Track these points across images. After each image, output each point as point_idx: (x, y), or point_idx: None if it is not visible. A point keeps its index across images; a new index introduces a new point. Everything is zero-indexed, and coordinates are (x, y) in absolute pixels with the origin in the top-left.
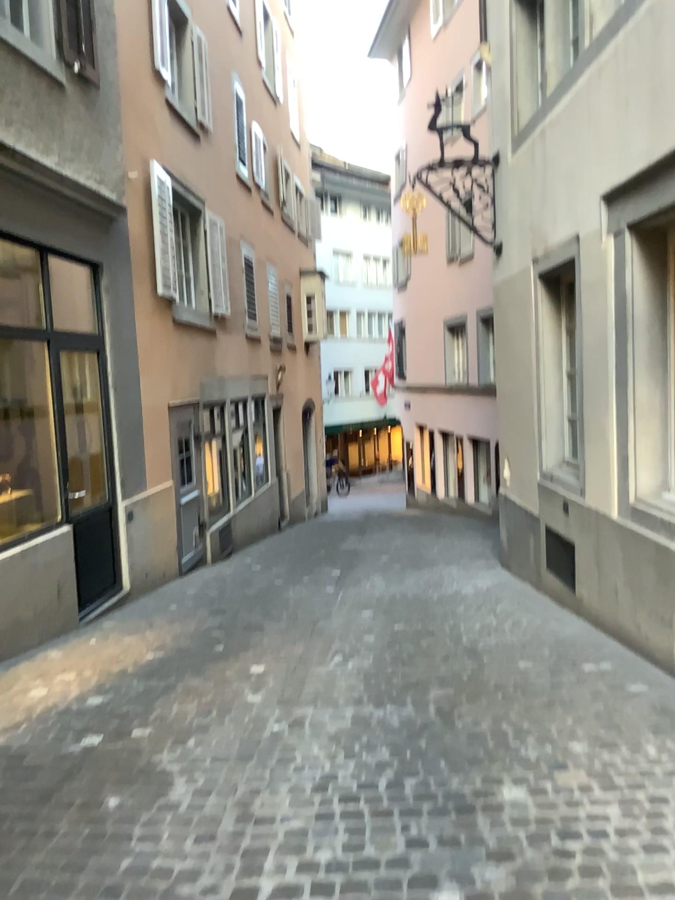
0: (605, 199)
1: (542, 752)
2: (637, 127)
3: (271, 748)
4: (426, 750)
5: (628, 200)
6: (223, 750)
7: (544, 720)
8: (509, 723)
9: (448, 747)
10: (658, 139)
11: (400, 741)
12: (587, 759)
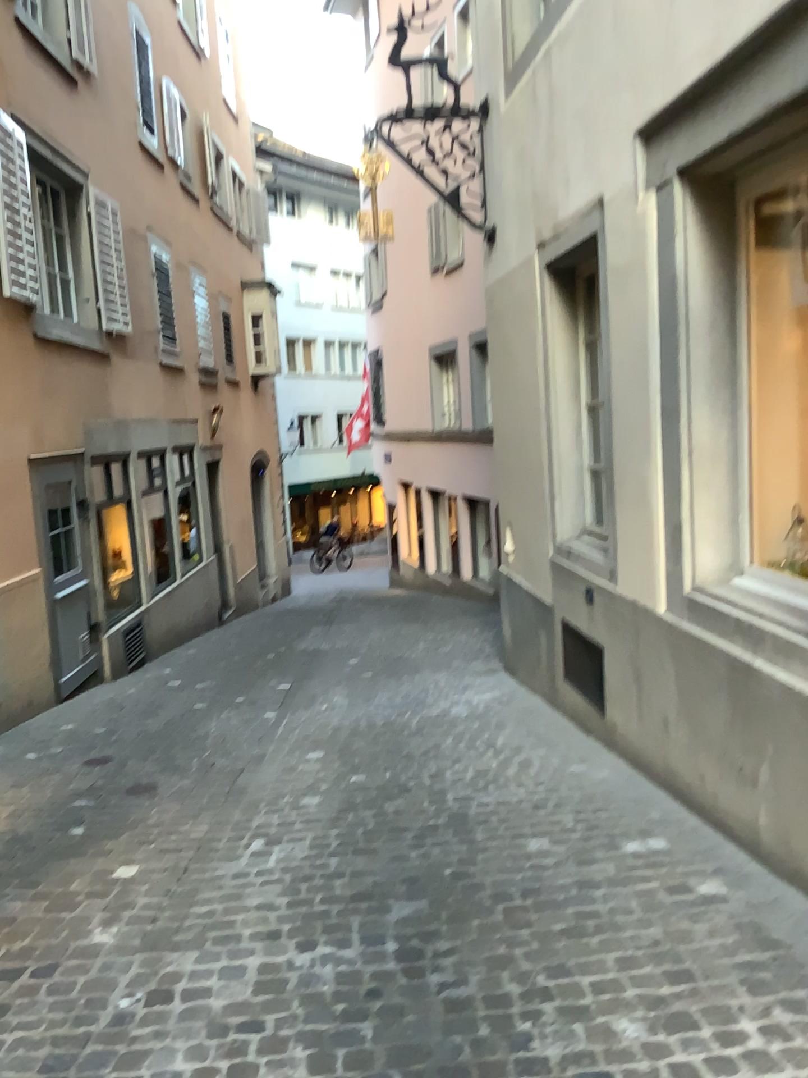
0: (645, 128)
1: (571, 1045)
2: (695, 3)
3: (97, 1064)
4: (370, 1055)
5: (682, 124)
6: (8, 1076)
7: (570, 970)
8: (513, 981)
9: (409, 1045)
10: (731, 15)
11: (328, 1034)
12: (648, 1063)
